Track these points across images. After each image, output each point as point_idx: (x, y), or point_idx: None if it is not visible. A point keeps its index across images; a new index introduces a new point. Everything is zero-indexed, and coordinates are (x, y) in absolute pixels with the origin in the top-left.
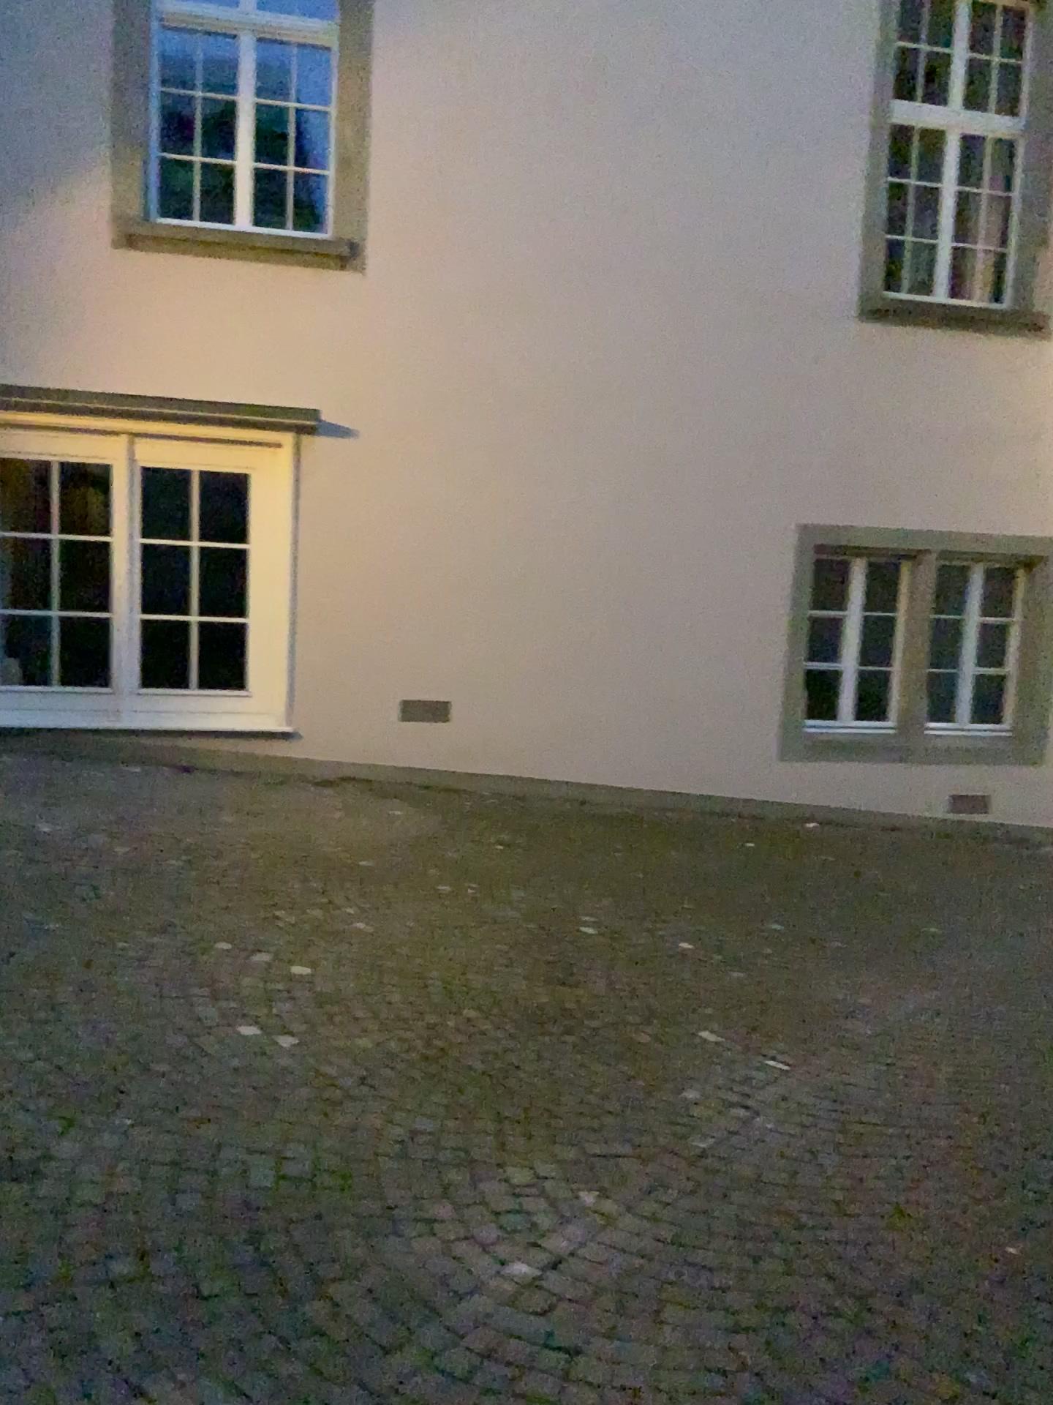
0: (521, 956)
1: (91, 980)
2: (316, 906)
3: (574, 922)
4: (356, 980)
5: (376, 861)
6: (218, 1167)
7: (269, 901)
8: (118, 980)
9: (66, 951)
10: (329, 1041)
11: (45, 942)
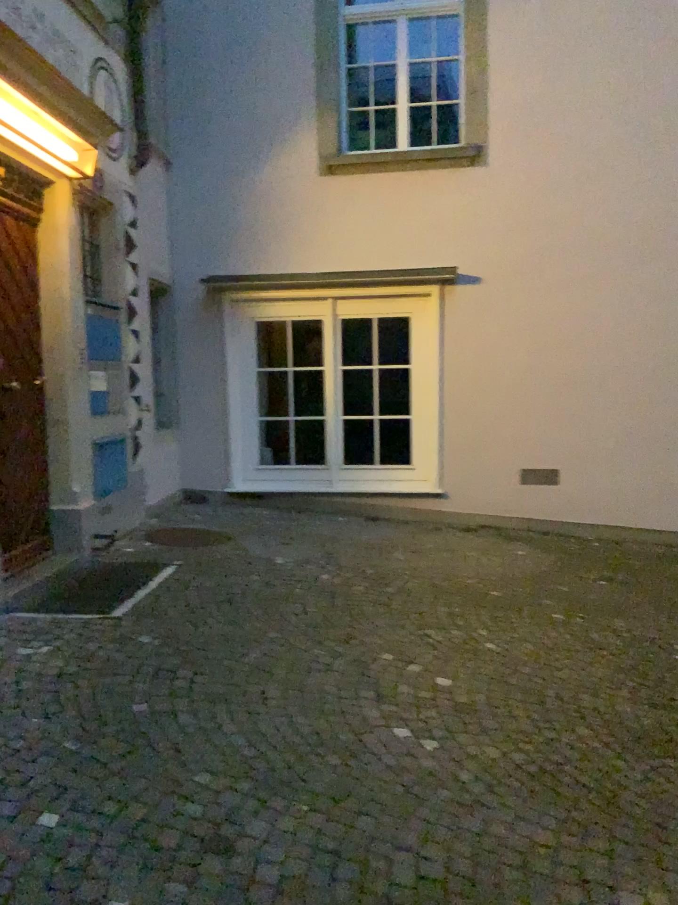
0: (623, 679)
1: (291, 682)
2: (458, 629)
3: (668, 649)
4: (486, 693)
5: (504, 591)
6: (366, 863)
7: (423, 622)
8: (309, 683)
9: (277, 658)
10: (462, 748)
11: (264, 649)
